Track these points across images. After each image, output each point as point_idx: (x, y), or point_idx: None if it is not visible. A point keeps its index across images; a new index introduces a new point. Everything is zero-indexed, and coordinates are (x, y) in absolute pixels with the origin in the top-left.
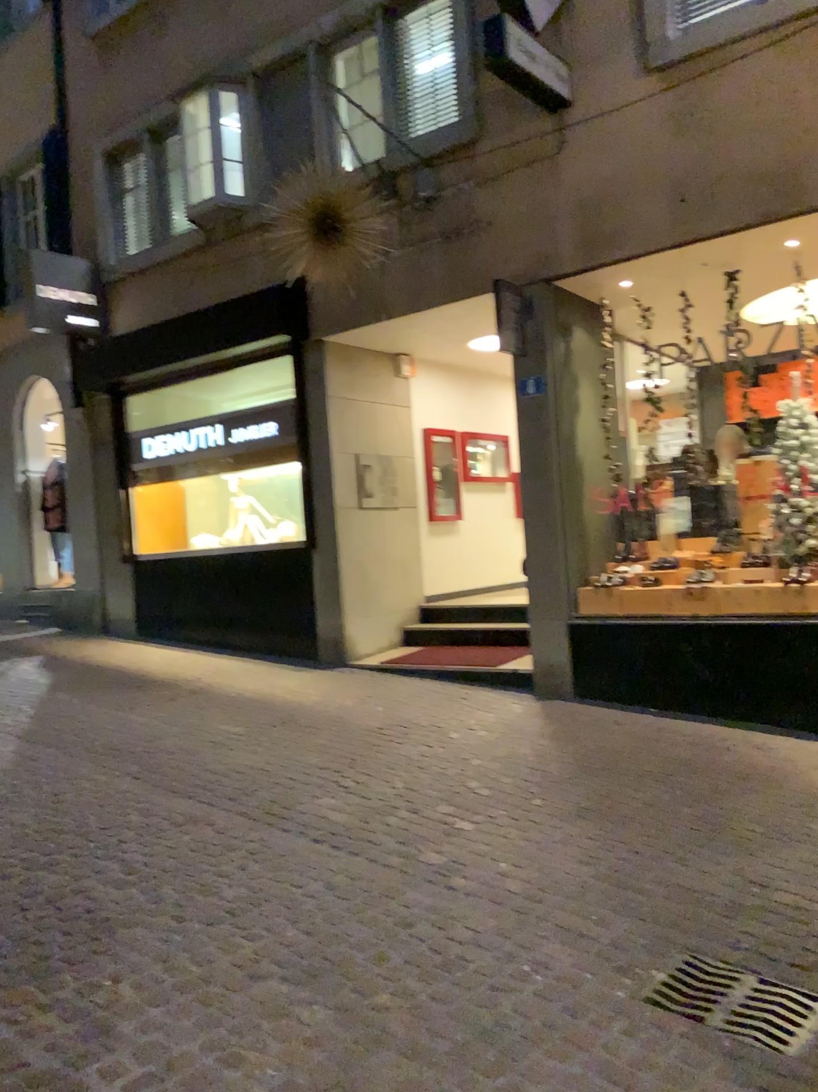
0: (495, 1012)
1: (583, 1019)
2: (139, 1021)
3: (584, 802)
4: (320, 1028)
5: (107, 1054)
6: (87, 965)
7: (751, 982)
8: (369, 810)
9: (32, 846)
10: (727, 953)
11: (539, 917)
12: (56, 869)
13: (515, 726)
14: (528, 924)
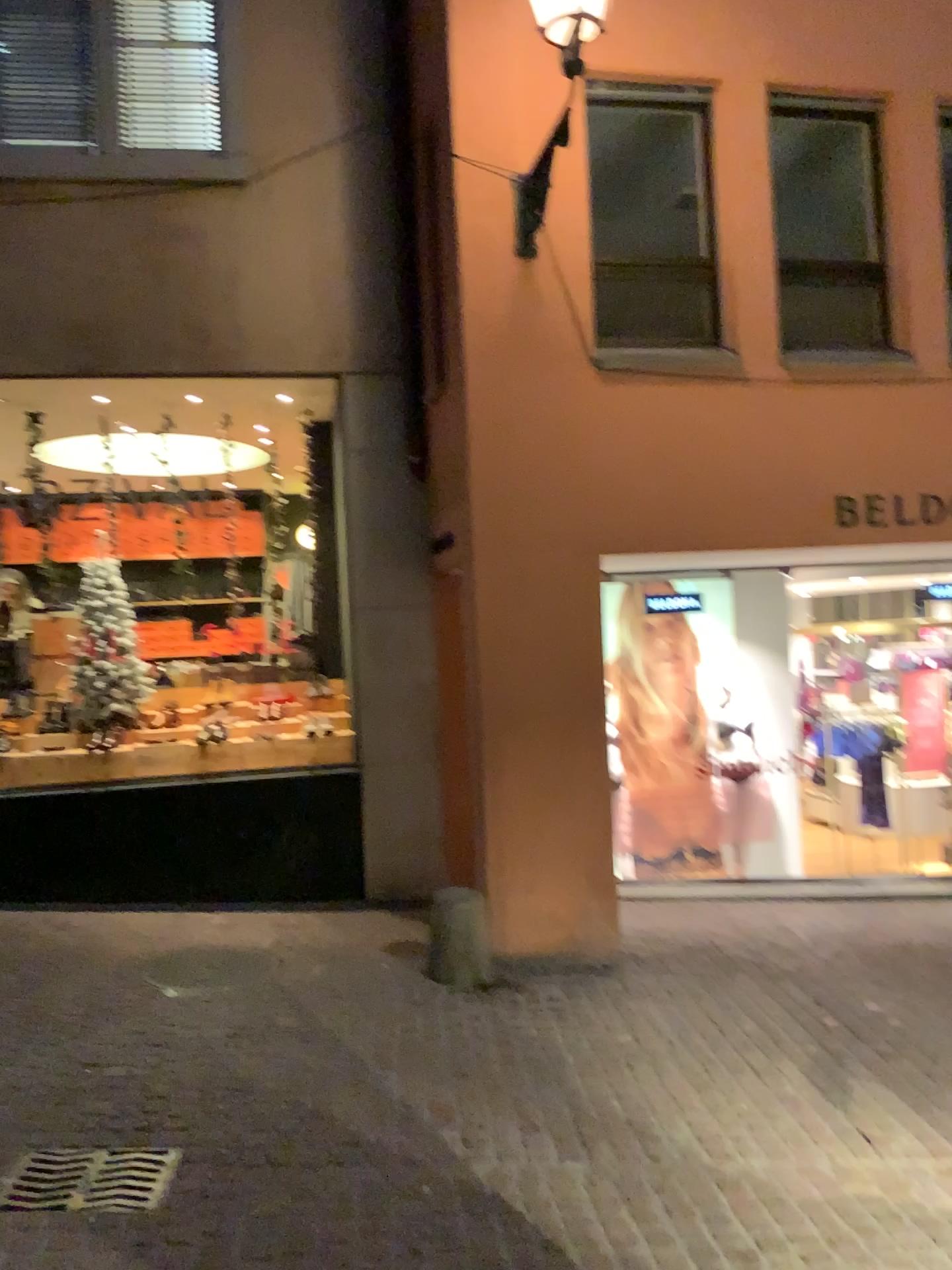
0: None
1: None
2: None
3: None
4: None
5: None
6: None
7: (106, 1152)
8: None
9: None
10: (76, 1134)
11: None
12: None
13: None
14: None
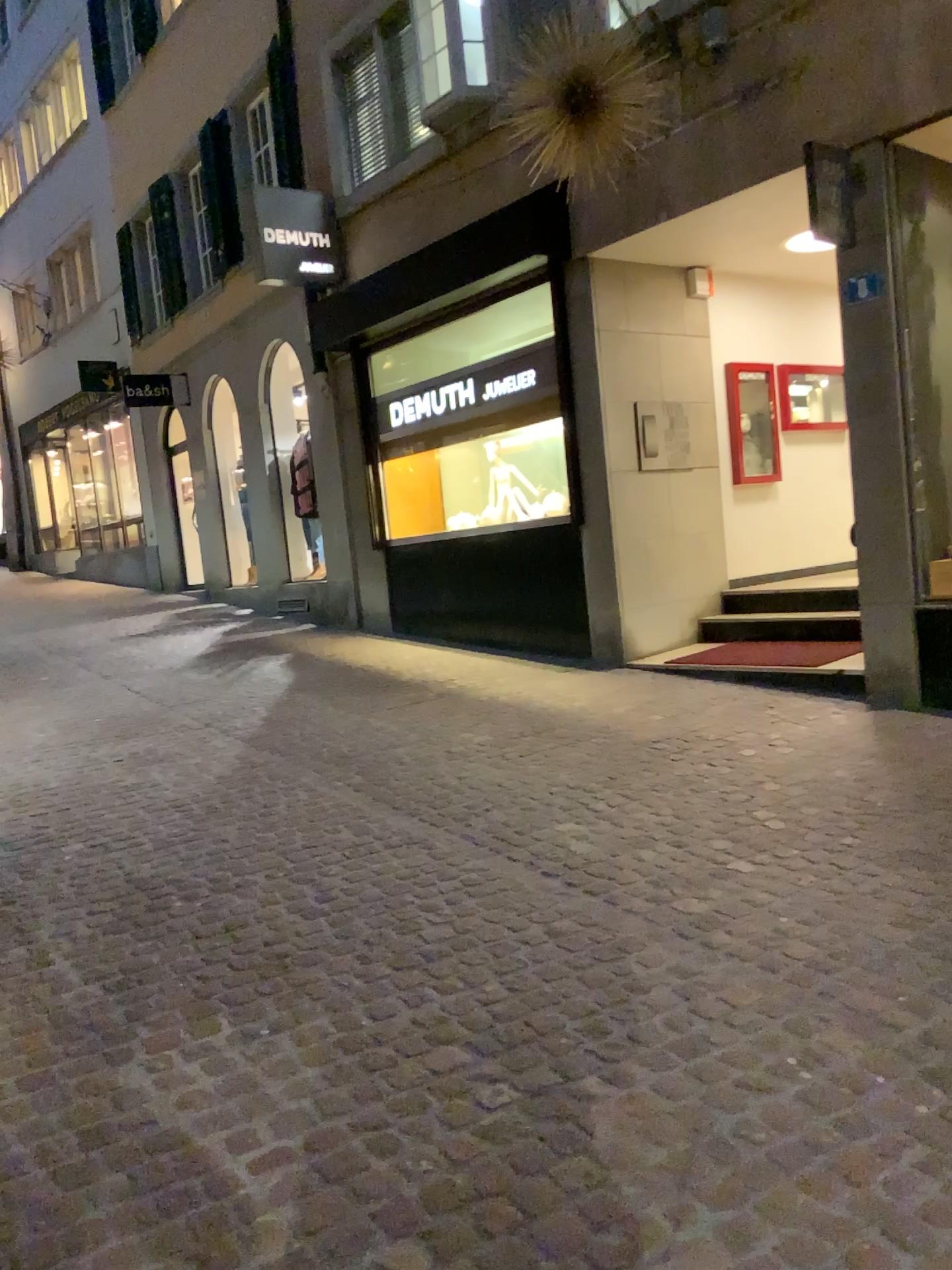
0: (733, 1121)
1: (859, 1144)
2: (284, 1084)
3: (909, 844)
4: (496, 1119)
5: (238, 1121)
6: (243, 1009)
7: None
8: (618, 841)
9: (221, 865)
10: None
11: (818, 996)
12: (241, 893)
13: (829, 742)
14: (802, 1003)
